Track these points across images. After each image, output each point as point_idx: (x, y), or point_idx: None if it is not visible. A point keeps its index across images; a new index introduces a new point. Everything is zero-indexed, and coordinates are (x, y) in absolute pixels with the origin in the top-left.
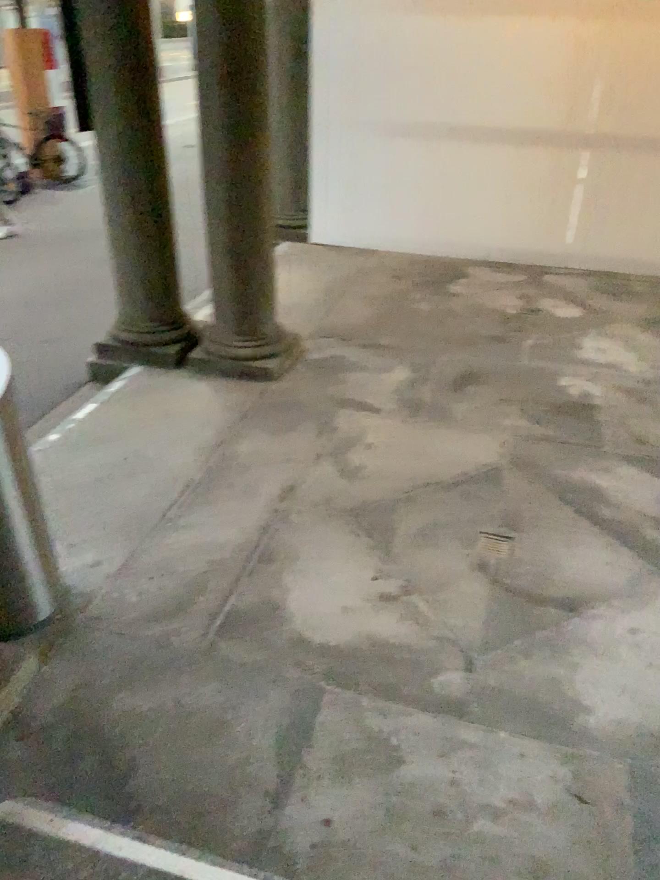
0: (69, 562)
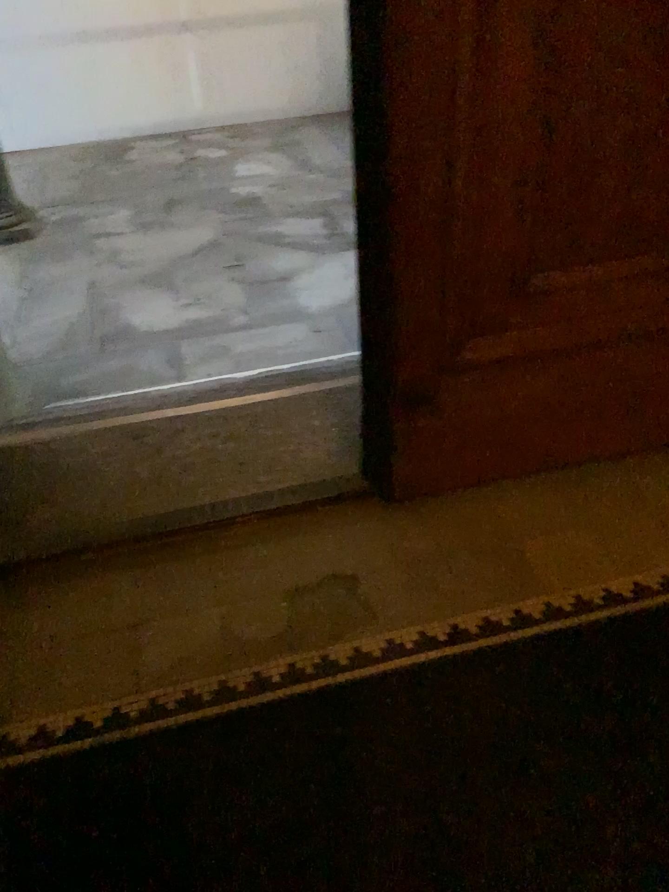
0: None
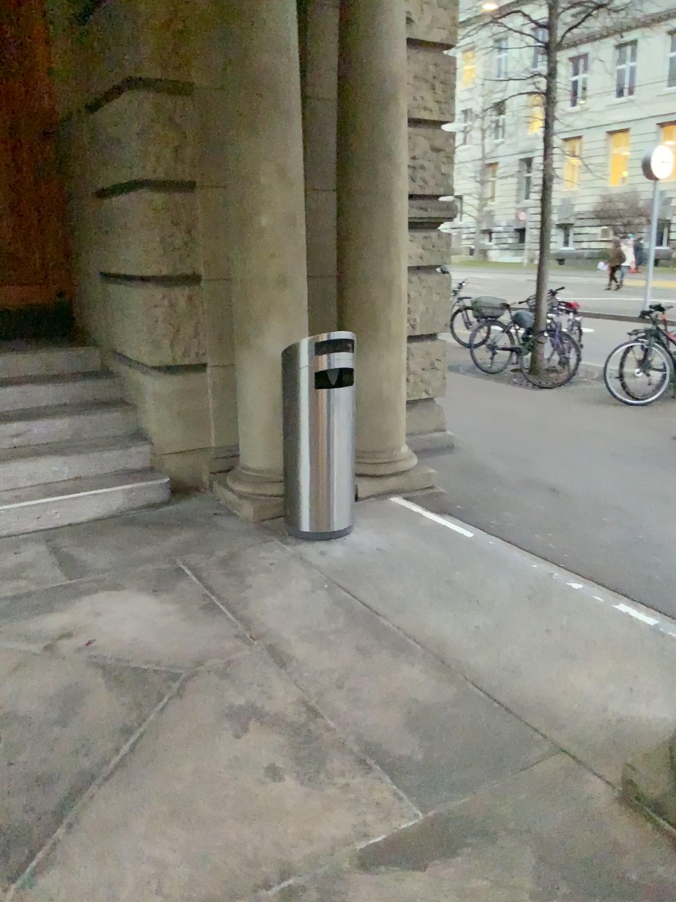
0: (346, 549)
